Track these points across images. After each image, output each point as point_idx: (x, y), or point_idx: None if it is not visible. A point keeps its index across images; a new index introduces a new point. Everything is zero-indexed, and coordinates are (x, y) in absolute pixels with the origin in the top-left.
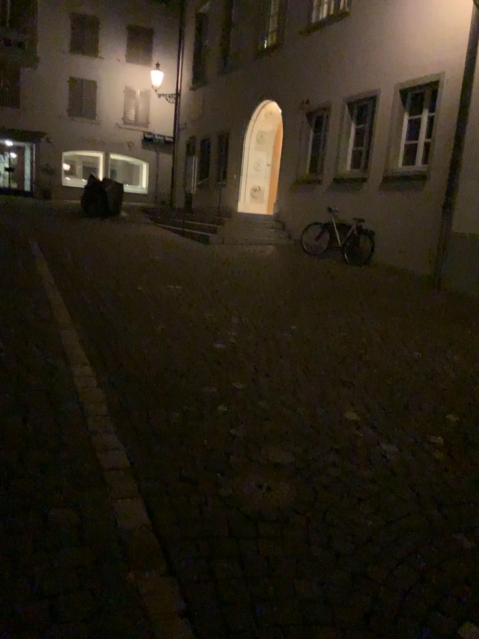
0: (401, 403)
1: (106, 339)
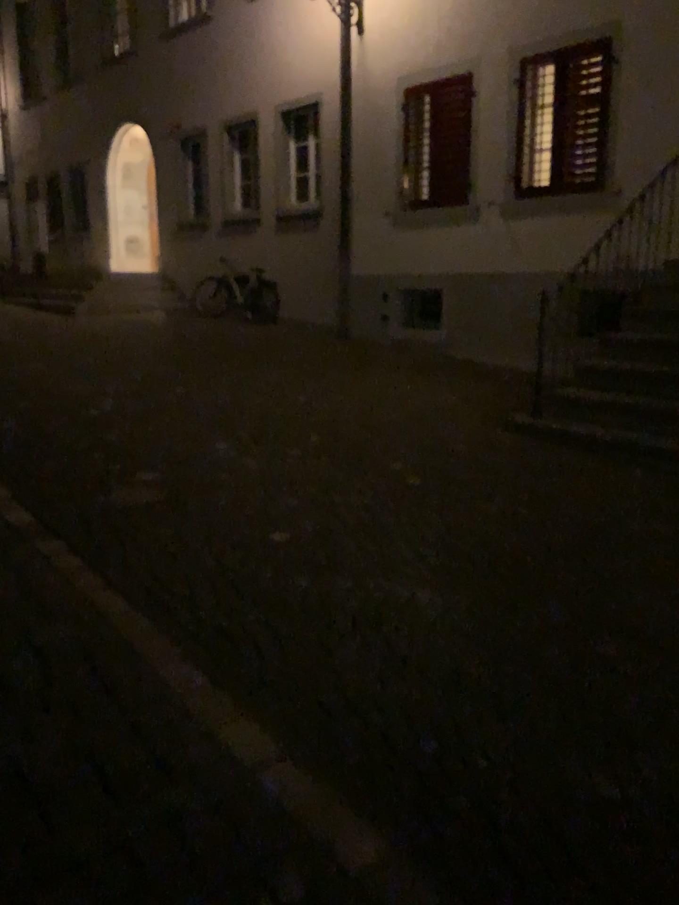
0: (270, 435)
1: None
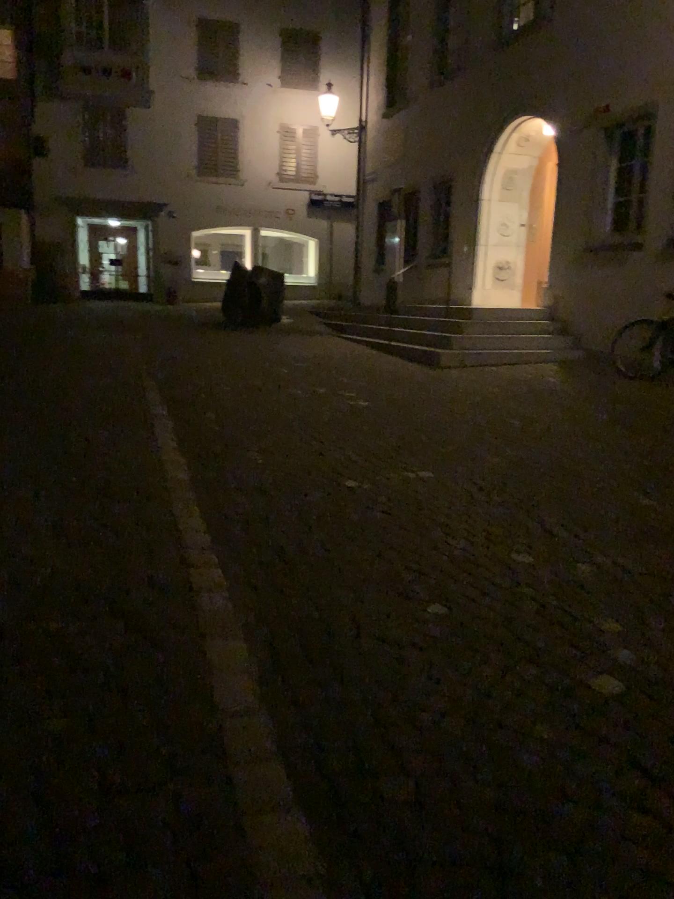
0: None
1: (322, 684)
